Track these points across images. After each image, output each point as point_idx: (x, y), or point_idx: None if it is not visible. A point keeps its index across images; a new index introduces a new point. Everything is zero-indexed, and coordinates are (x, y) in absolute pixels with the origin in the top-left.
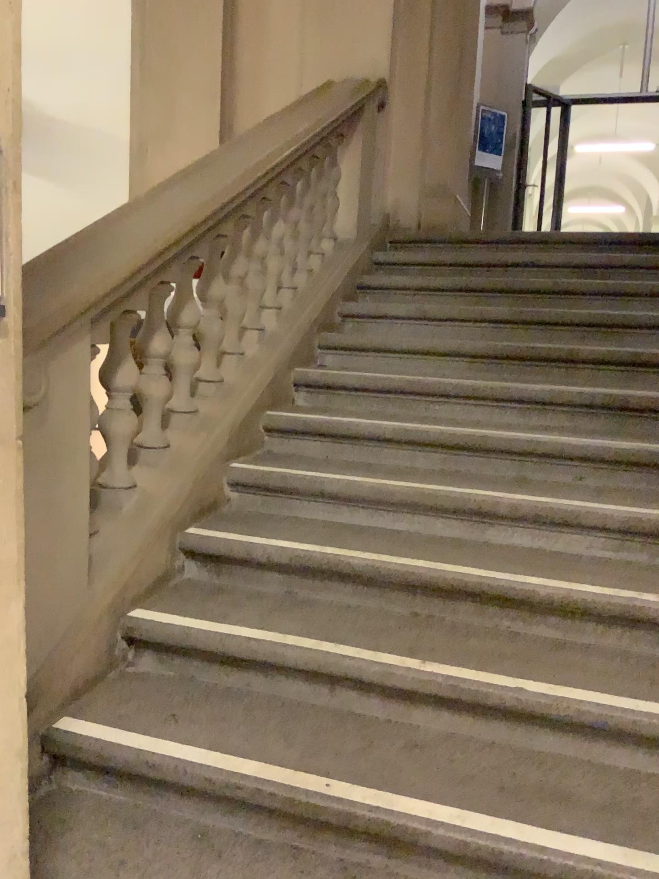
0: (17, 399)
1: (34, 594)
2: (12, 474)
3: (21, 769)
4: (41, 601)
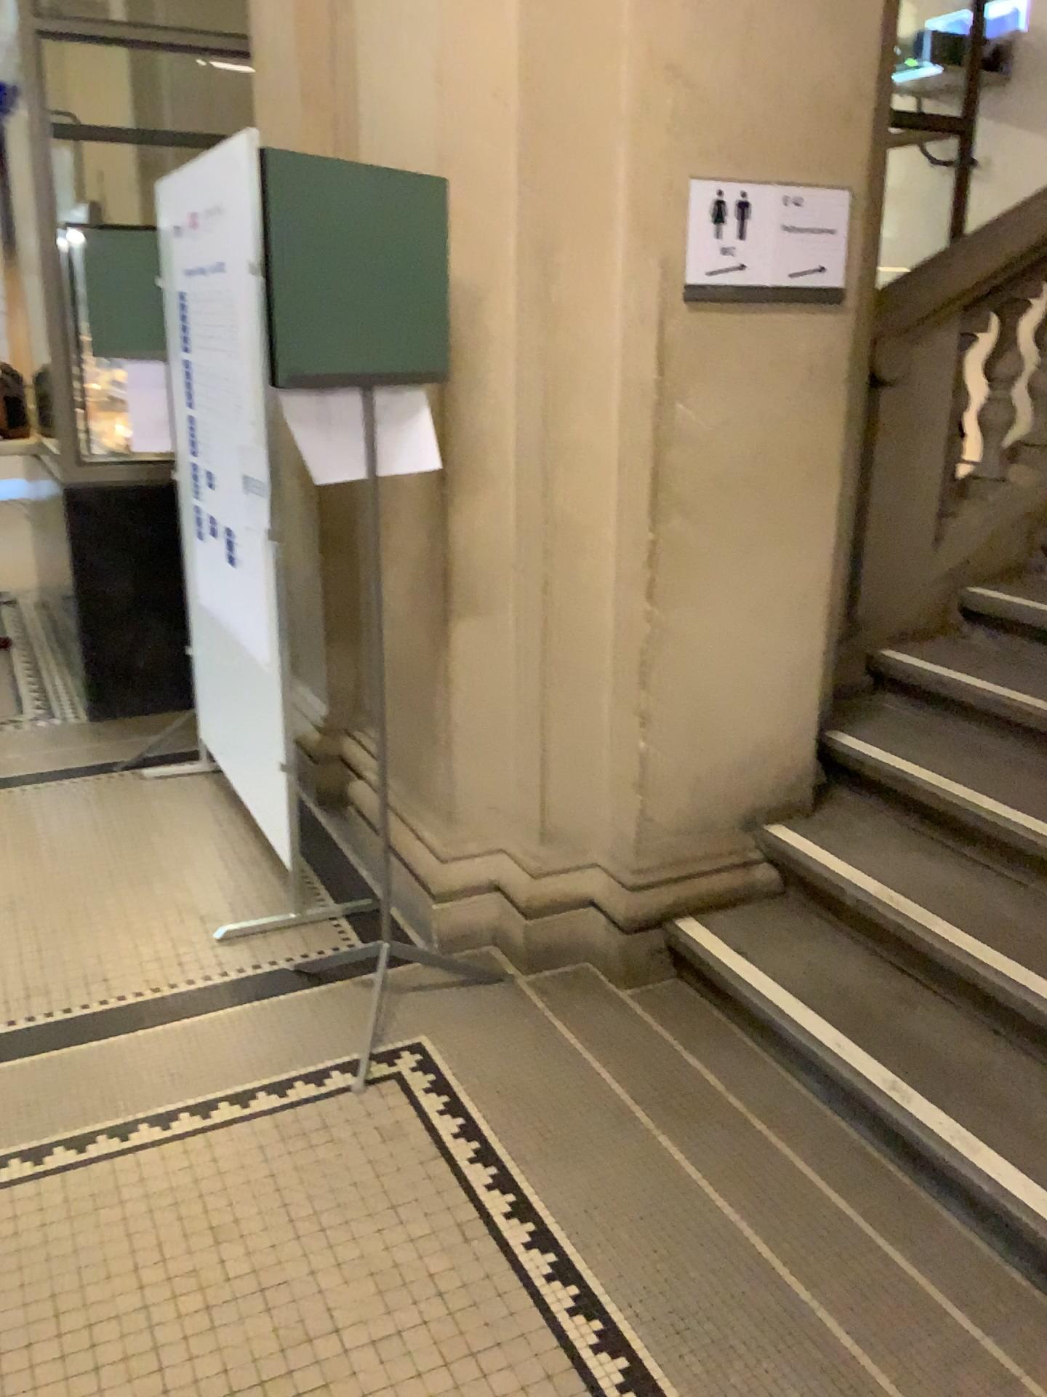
0: (838, 369)
1: (870, 555)
2: (829, 416)
3: (815, 613)
4: (875, 563)
